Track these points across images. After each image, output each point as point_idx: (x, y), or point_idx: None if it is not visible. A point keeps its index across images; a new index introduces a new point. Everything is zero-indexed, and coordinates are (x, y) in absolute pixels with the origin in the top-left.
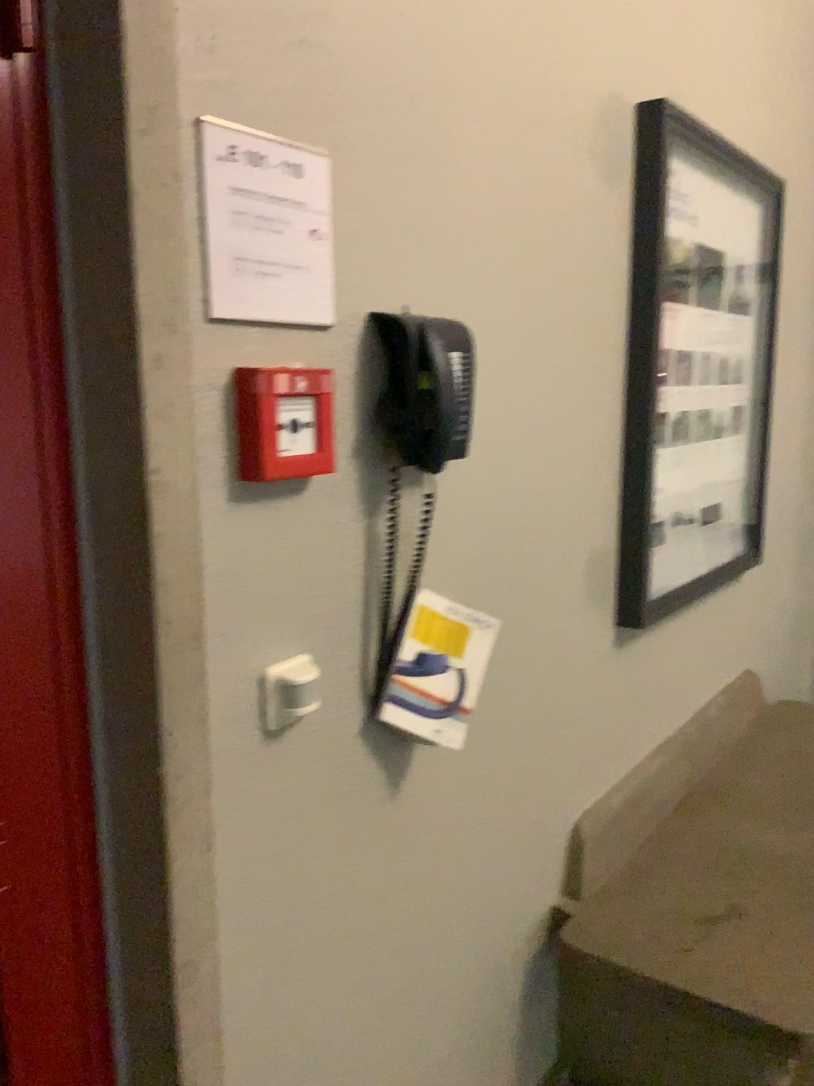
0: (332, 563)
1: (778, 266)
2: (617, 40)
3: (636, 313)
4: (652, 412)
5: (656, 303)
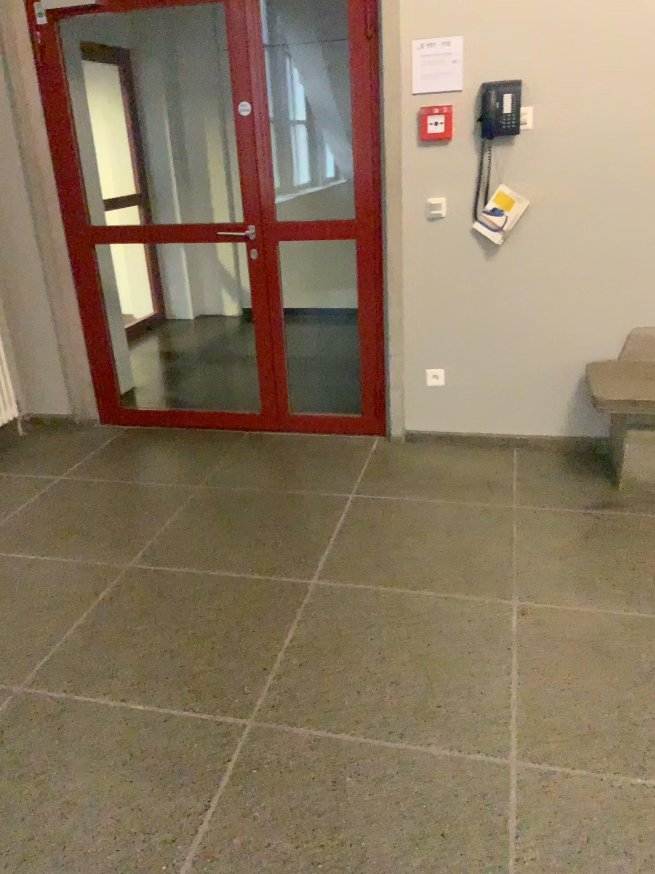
0: (454, 169)
1: None
2: None
3: None
4: None
5: None
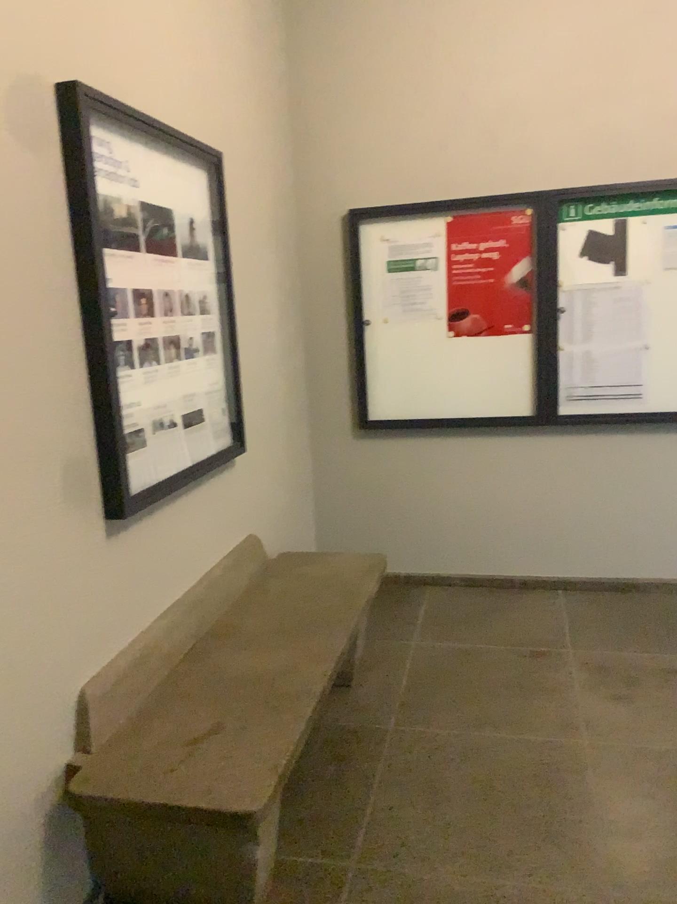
0: None
1: (231, 220)
2: (18, 28)
3: (80, 259)
4: (111, 341)
5: (99, 251)
